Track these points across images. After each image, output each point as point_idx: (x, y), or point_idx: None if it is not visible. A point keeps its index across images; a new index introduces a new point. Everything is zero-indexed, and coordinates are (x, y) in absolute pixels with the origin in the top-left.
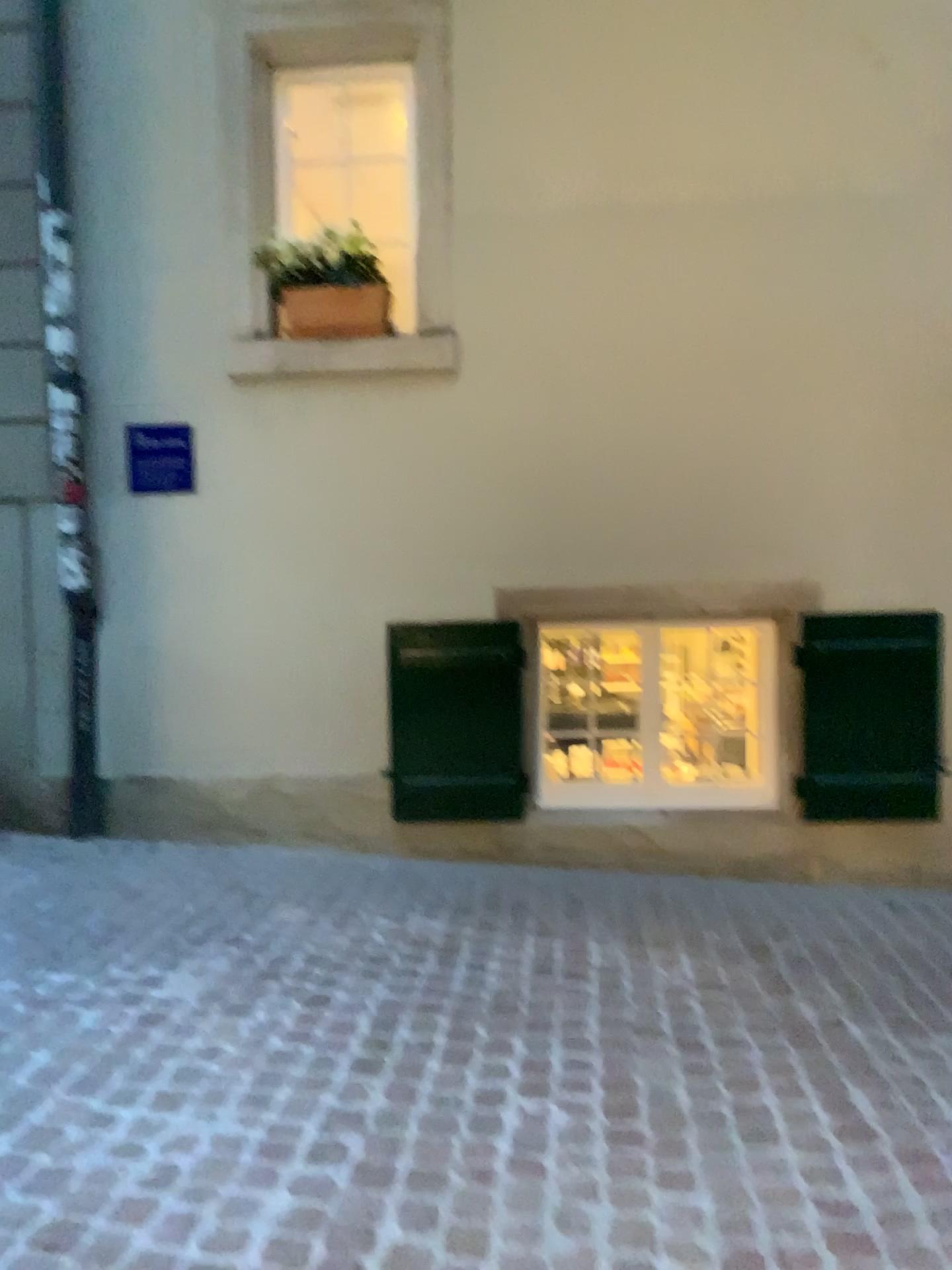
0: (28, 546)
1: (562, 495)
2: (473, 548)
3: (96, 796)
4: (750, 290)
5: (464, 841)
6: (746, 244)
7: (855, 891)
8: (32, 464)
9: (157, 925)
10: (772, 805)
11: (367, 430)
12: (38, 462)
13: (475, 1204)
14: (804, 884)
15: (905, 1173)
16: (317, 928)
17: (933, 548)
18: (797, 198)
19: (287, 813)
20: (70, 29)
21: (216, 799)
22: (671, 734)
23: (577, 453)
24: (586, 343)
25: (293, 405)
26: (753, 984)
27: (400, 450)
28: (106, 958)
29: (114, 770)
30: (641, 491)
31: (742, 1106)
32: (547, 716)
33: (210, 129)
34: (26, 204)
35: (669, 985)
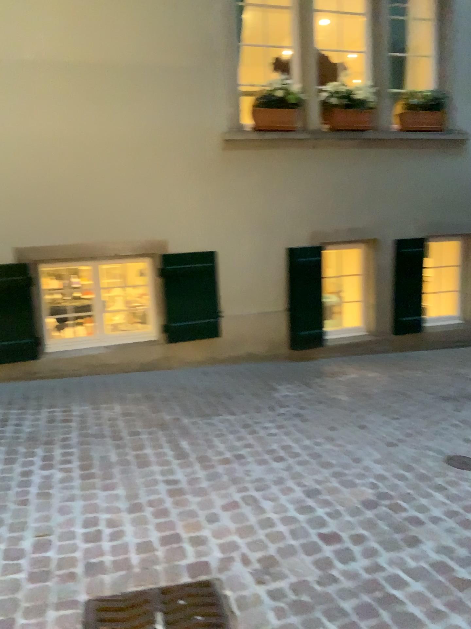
0: None
1: (44, 202)
2: (0, 229)
3: None
4: (126, 106)
5: (9, 371)
6: (123, 84)
7: (189, 370)
8: None
9: None
10: (153, 338)
11: None
12: None
13: (21, 512)
14: (168, 370)
15: (197, 464)
16: None
17: (212, 223)
18: (145, 65)
19: None
20: None
21: None
22: (107, 312)
23: (50, 181)
24: (50, 128)
25: None
26: (144, 410)
27: None
28: None
29: None
30: (83, 199)
31: (137, 454)
32: (46, 308)
33: None
34: None
35: (108, 417)
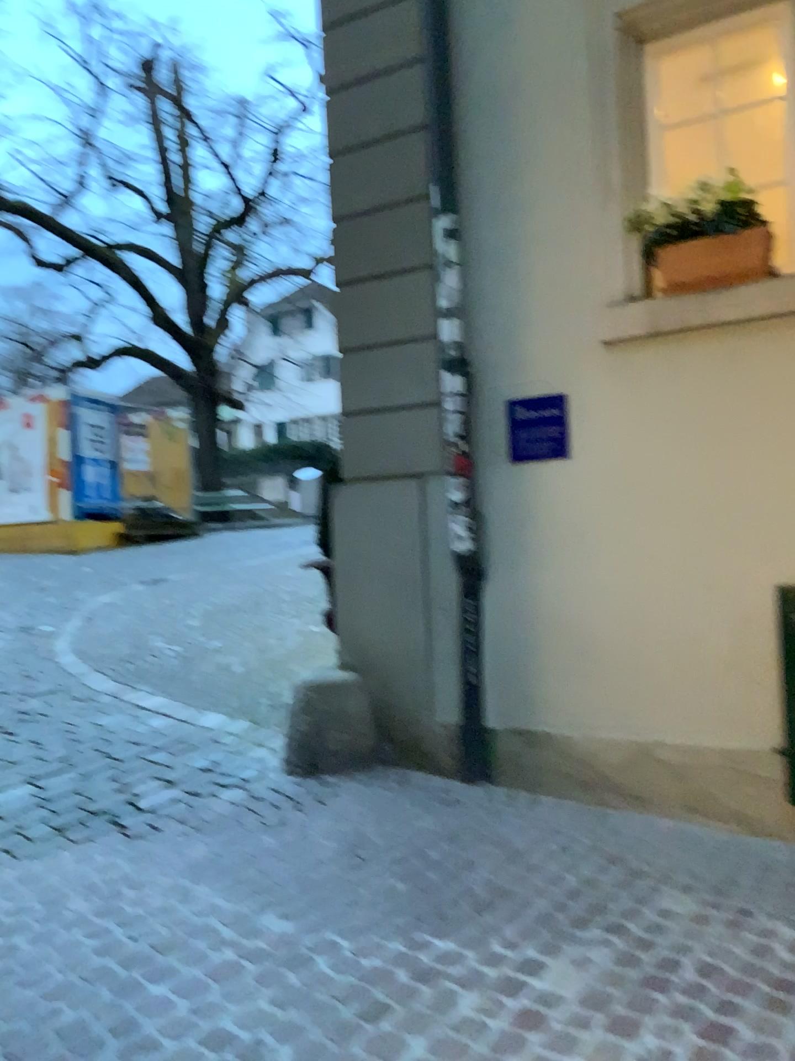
0: (425, 514)
1: None
2: None
3: (484, 748)
4: None
5: None
6: None
7: None
8: (427, 441)
9: (536, 899)
10: None
11: (749, 382)
12: (432, 439)
13: None
14: None
15: None
16: (710, 932)
17: None
18: None
19: (669, 782)
20: (455, 53)
21: (596, 760)
22: None
23: None
24: None
25: (667, 363)
26: None
27: (787, 399)
28: (485, 934)
29: (500, 724)
30: None
31: None
32: None
33: (580, 111)
34: (421, 214)
35: None
